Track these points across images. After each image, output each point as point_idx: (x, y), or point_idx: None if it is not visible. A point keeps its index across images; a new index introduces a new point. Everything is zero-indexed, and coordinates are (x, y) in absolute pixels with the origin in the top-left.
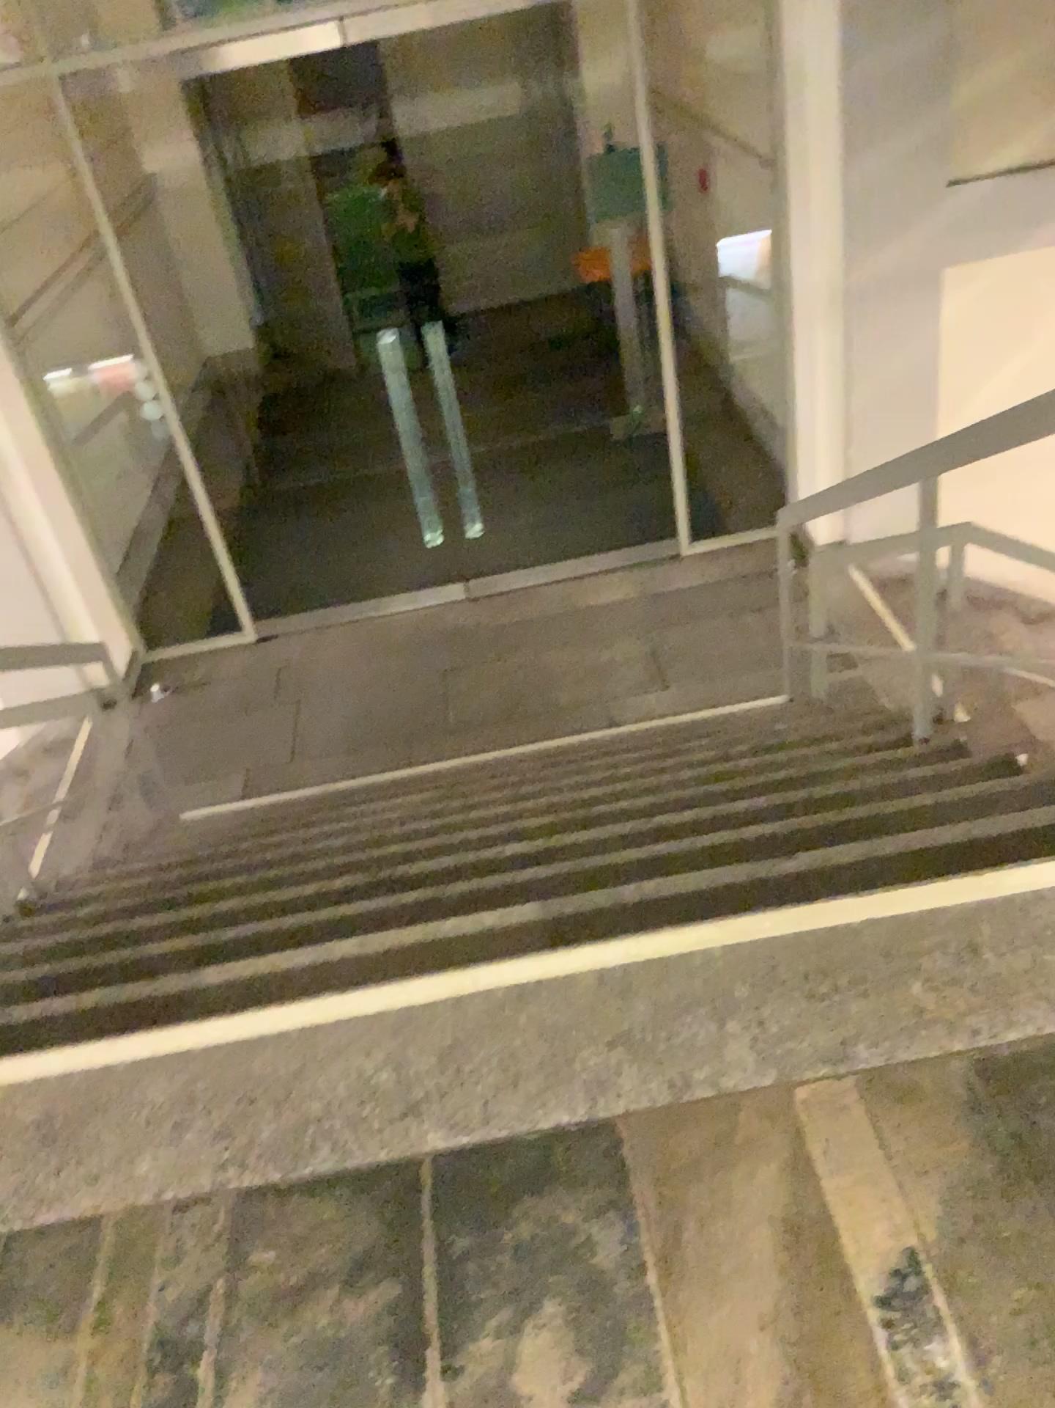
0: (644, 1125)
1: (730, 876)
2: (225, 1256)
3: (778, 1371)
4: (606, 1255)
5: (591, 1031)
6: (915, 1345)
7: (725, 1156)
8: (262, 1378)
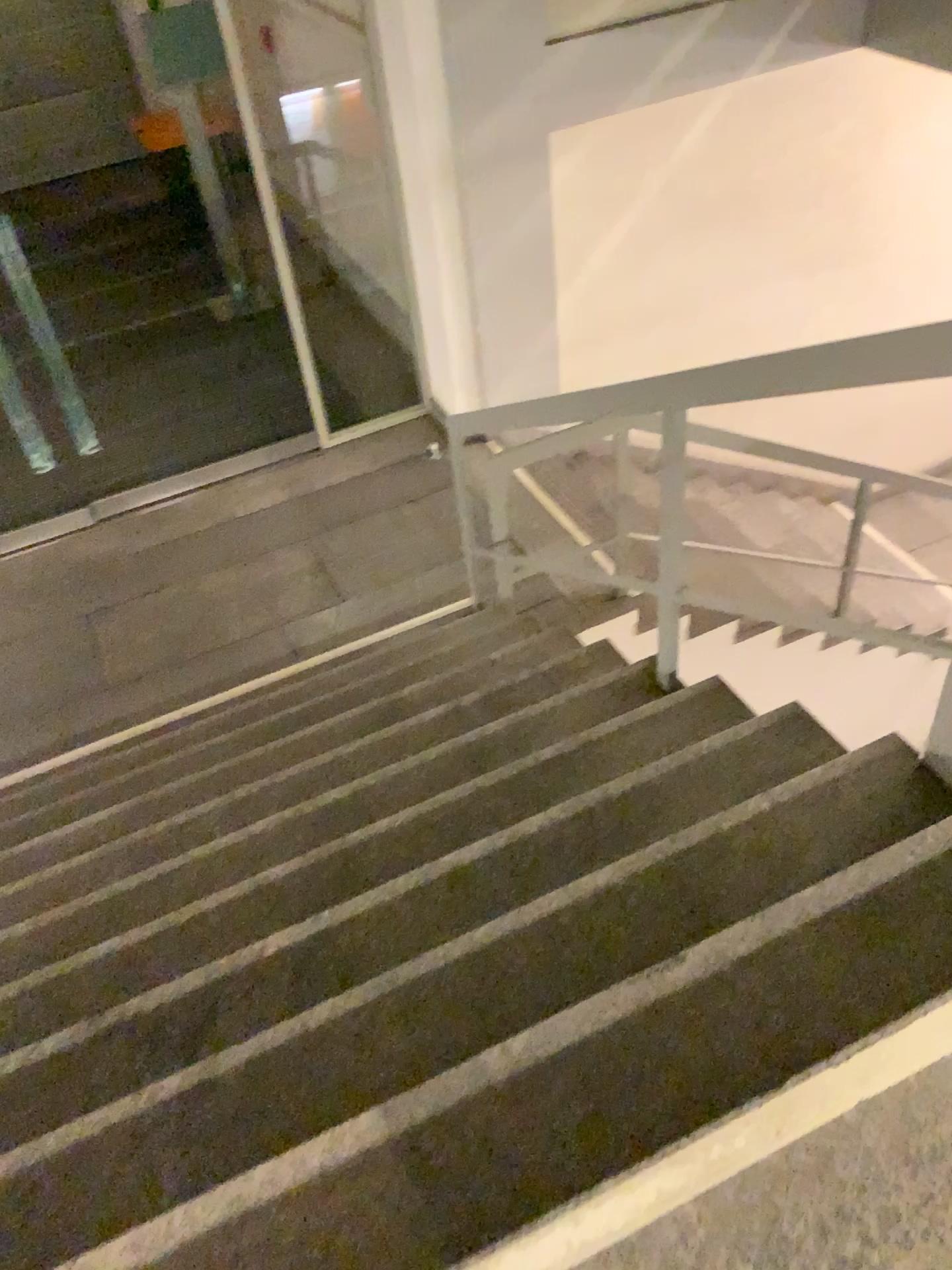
0: None
1: (625, 998)
2: None
3: None
4: None
5: None
6: None
7: None
8: None
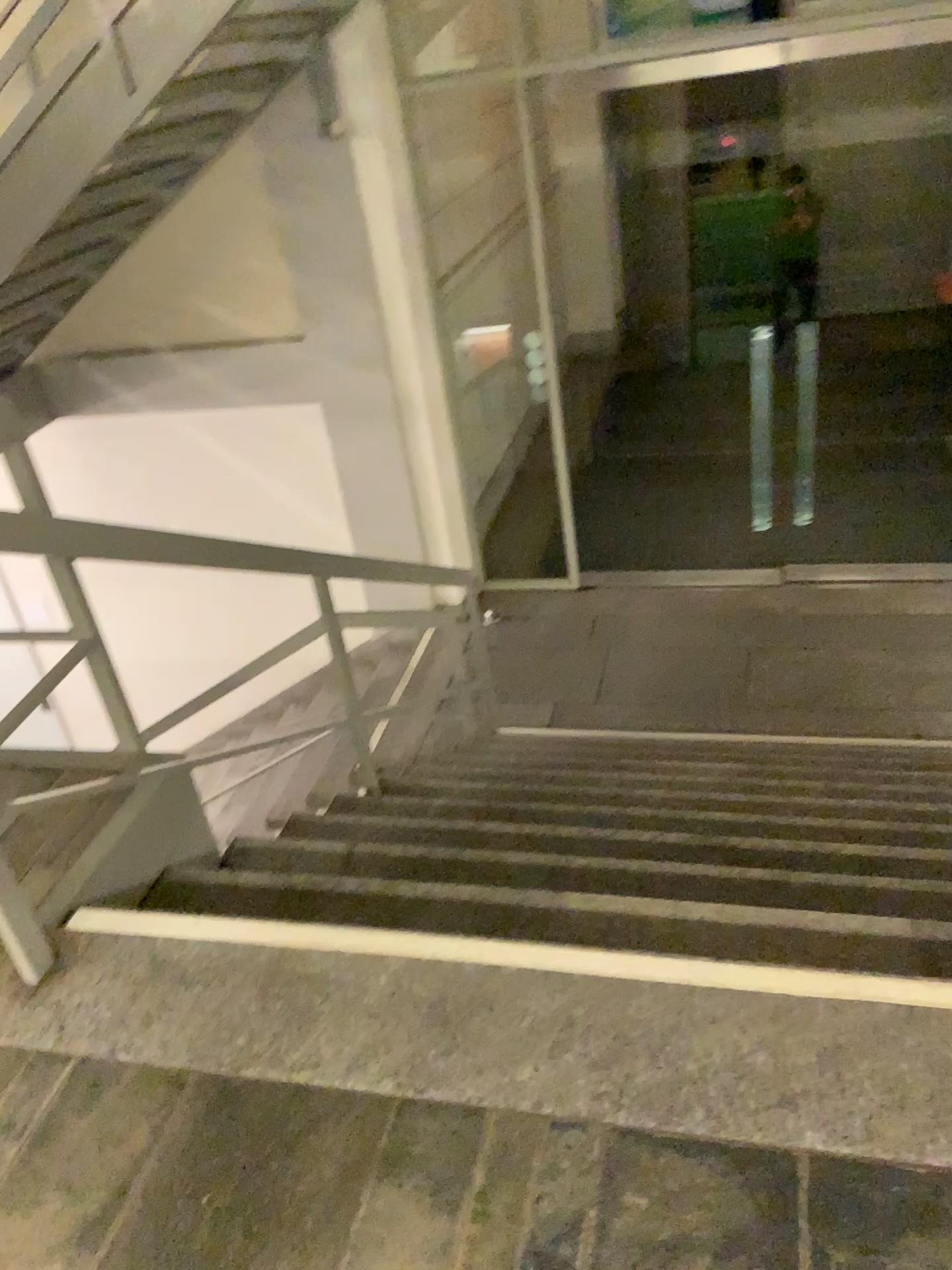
0: None
1: None
2: (607, 1190)
3: None
4: None
5: None
6: None
7: None
8: None
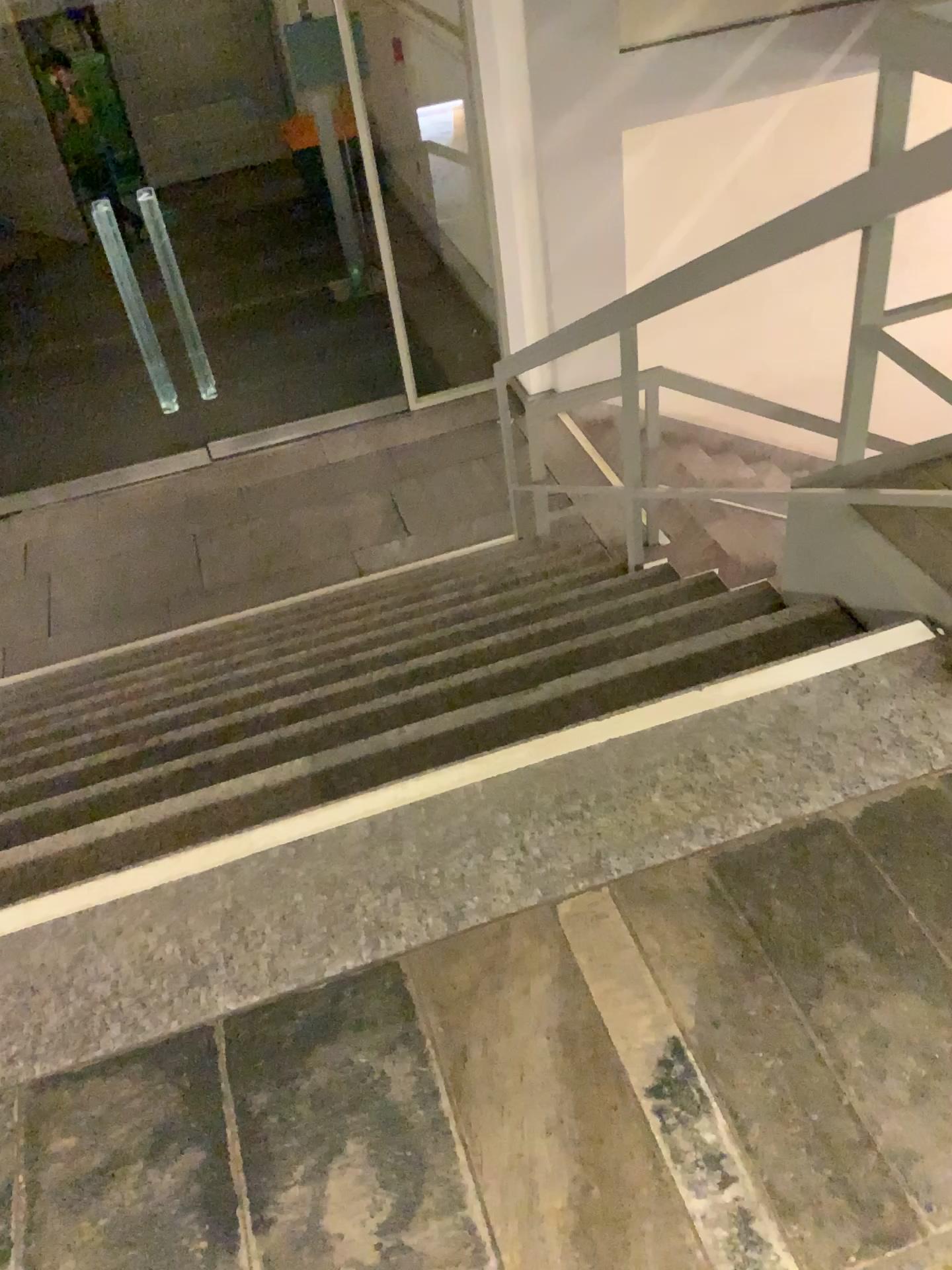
0: (425, 961)
1: (482, 713)
2: (23, 1151)
3: (568, 1170)
4: (401, 1088)
5: (368, 877)
6: (685, 1124)
7: (503, 979)
8: (74, 1267)
